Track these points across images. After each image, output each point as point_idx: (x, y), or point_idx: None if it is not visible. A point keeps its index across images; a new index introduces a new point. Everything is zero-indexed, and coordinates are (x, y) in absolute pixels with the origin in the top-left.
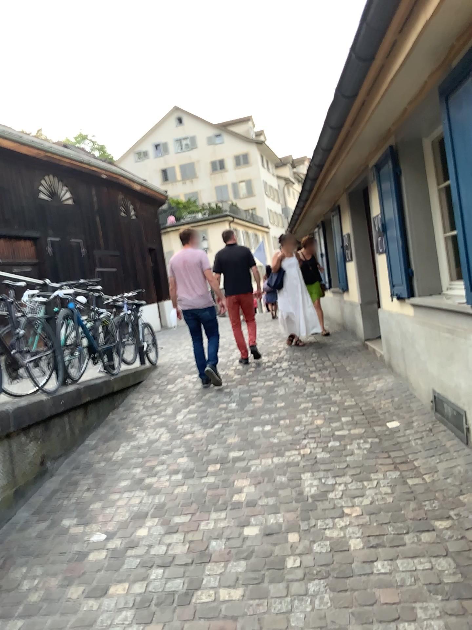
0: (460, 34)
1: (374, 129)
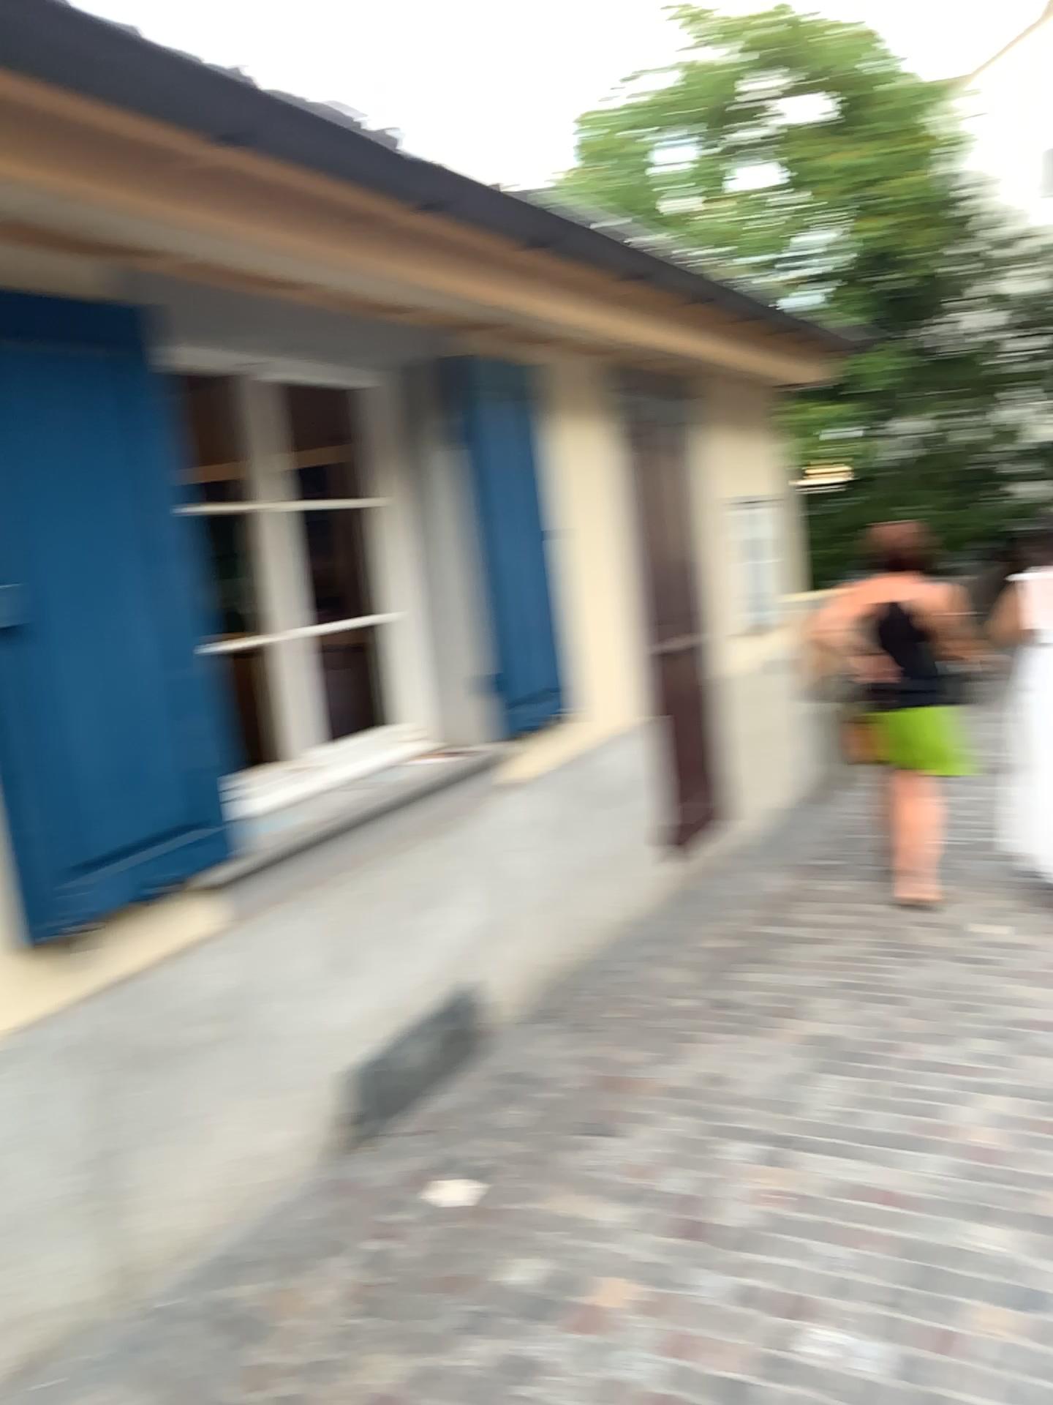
0: (510, 325)
1: (229, 253)
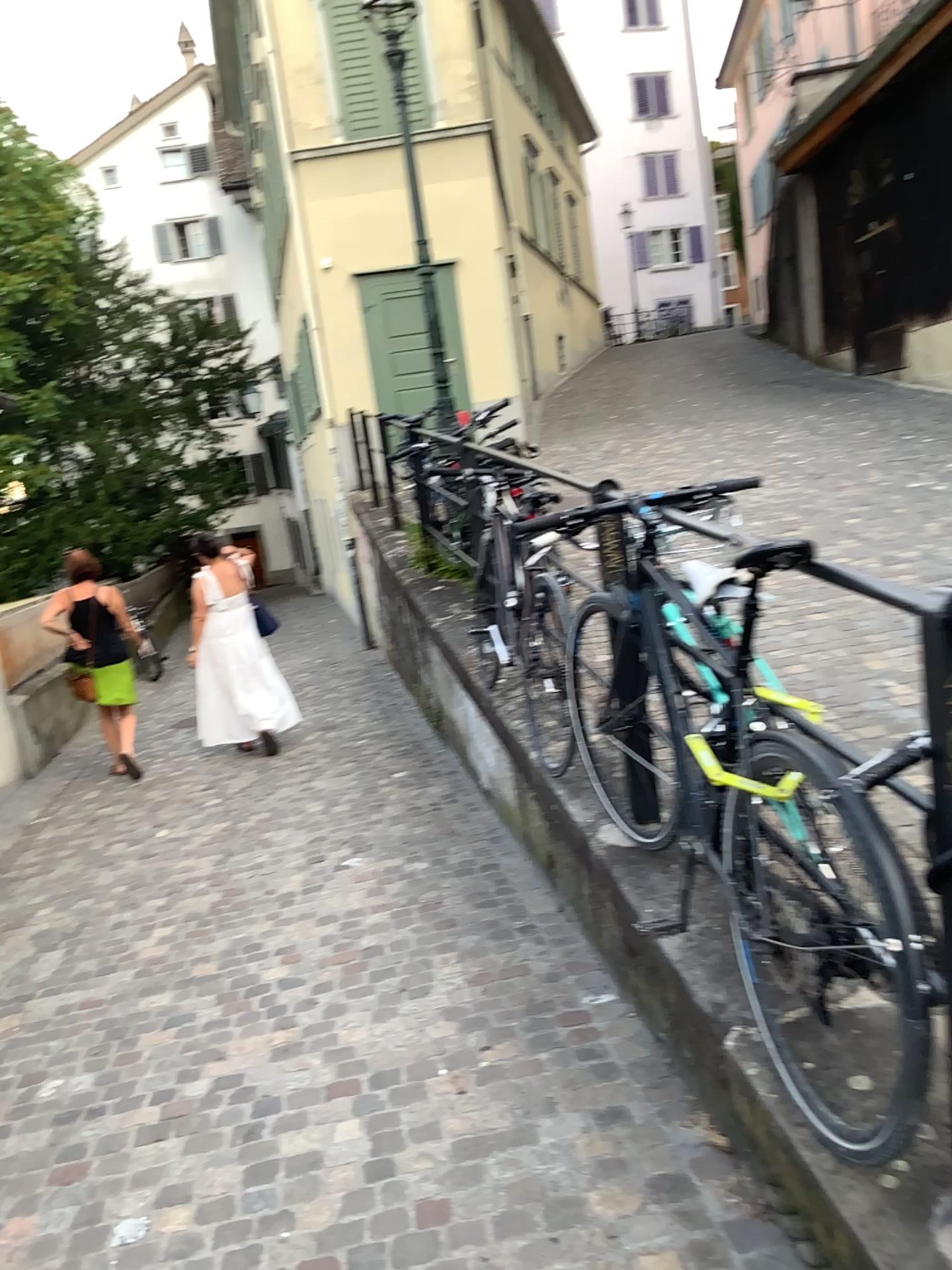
0: None
1: None
